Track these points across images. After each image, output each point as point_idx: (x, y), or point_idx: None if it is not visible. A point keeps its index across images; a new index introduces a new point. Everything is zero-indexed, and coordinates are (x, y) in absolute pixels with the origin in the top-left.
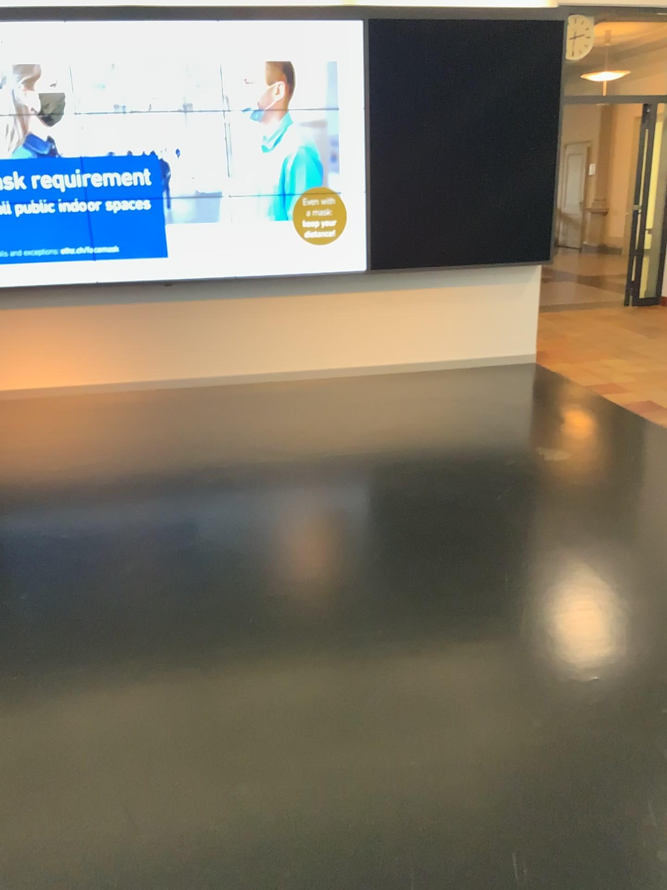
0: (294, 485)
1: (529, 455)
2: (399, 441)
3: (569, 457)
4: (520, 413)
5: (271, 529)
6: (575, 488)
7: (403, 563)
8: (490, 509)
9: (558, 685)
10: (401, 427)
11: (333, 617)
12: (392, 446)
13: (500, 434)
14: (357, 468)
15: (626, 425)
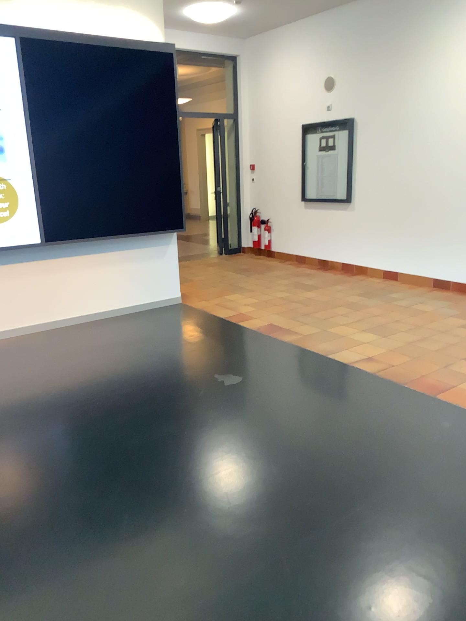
0: (15, 458)
1: (210, 383)
2: (102, 390)
3: (241, 380)
4: (188, 347)
5: (5, 519)
6: (258, 407)
7: (152, 525)
8: (203, 443)
9: None
10: (99, 376)
11: (107, 619)
12: (97, 396)
13: (181, 369)
14: (72, 425)
15: (265, 346)
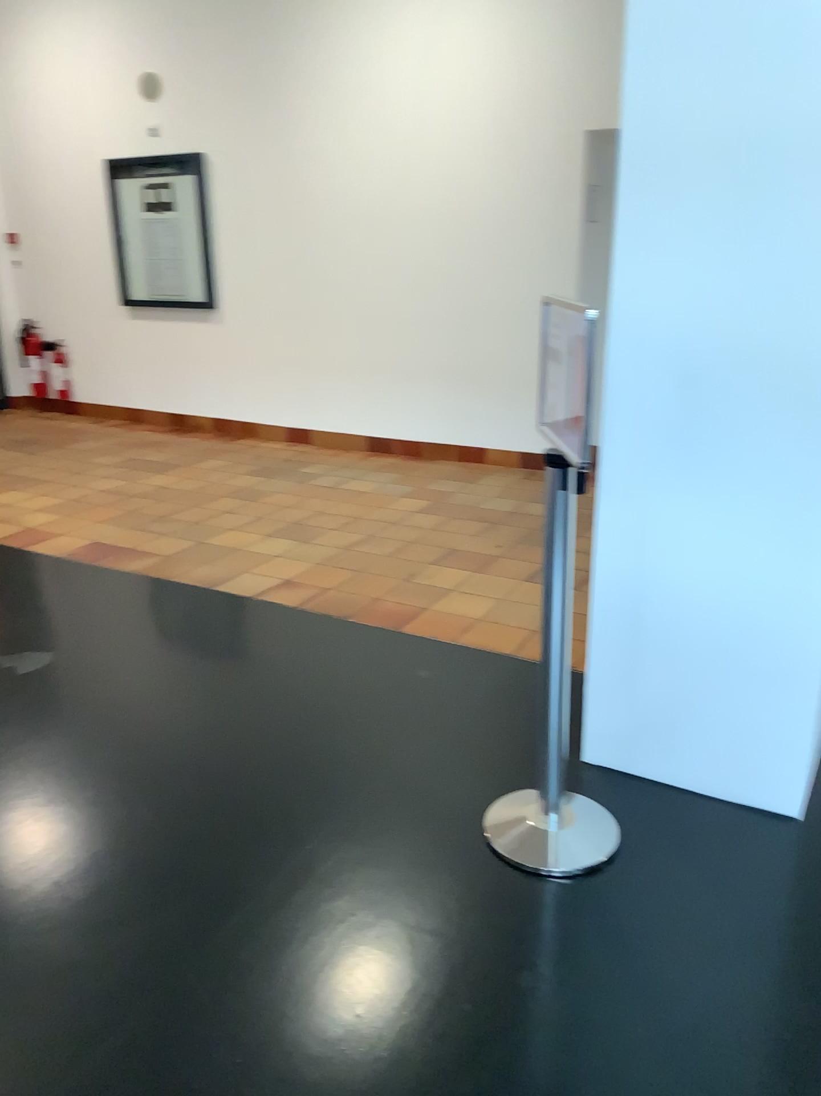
0: None
1: None
2: None
3: (52, 658)
4: None
5: None
6: (95, 703)
7: None
8: None
9: (320, 1059)
10: None
11: None
12: None
13: None
14: None
15: (91, 585)
